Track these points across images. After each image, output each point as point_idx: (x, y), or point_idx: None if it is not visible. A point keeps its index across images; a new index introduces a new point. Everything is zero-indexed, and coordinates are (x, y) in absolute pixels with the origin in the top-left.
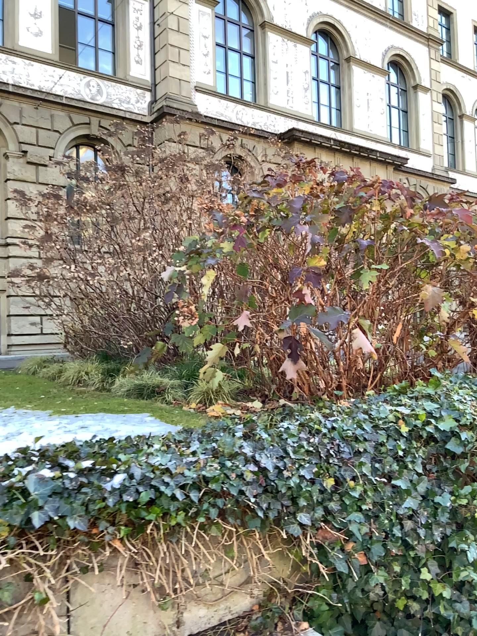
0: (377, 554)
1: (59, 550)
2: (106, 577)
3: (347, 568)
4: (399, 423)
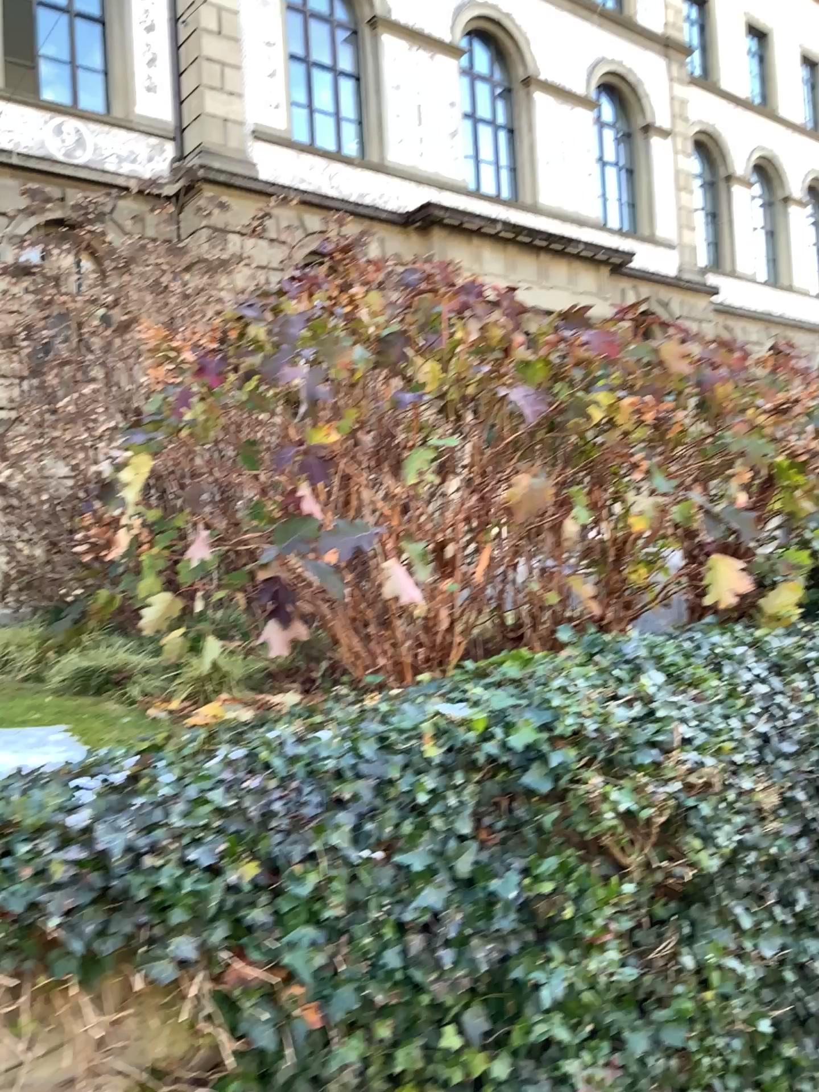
0: (337, 1008)
1: None
2: None
3: (273, 1040)
4: (428, 742)
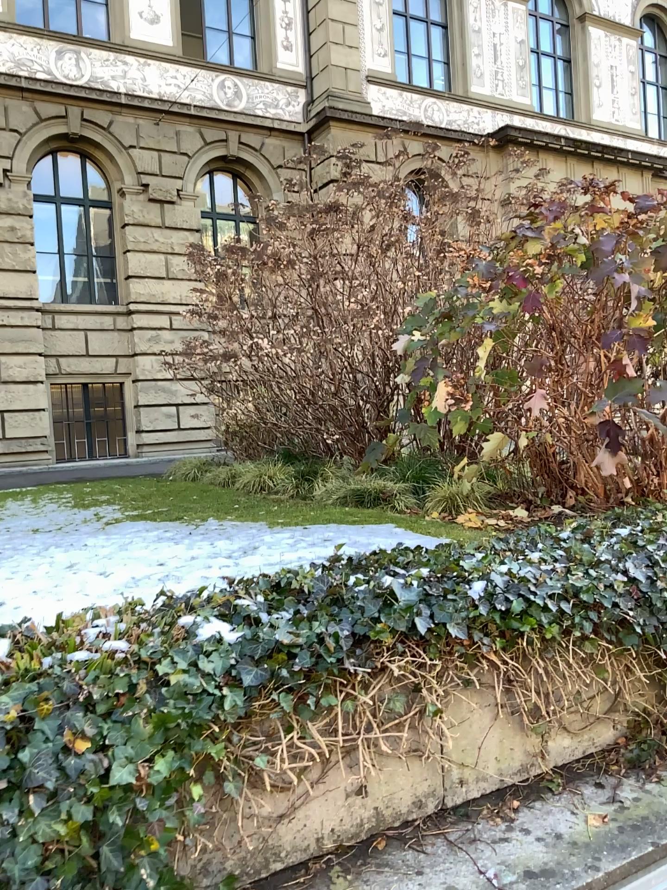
0: None
1: (447, 660)
2: (490, 692)
3: None
4: None
